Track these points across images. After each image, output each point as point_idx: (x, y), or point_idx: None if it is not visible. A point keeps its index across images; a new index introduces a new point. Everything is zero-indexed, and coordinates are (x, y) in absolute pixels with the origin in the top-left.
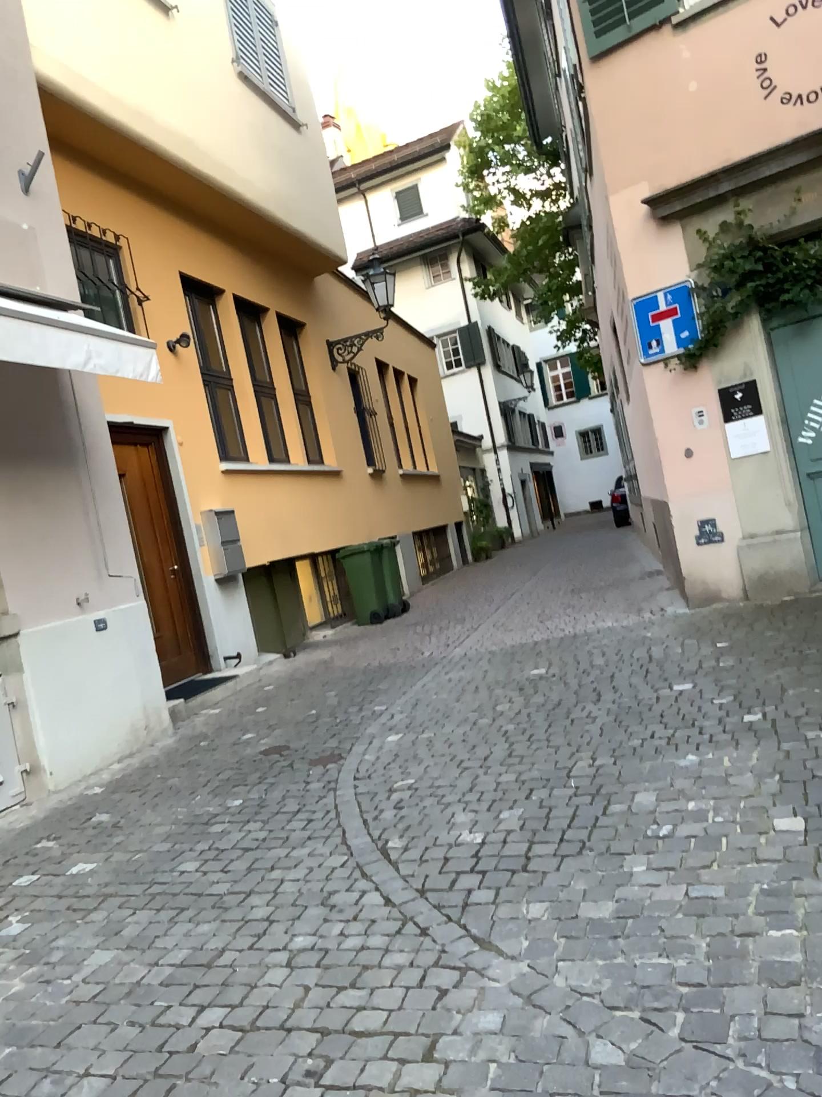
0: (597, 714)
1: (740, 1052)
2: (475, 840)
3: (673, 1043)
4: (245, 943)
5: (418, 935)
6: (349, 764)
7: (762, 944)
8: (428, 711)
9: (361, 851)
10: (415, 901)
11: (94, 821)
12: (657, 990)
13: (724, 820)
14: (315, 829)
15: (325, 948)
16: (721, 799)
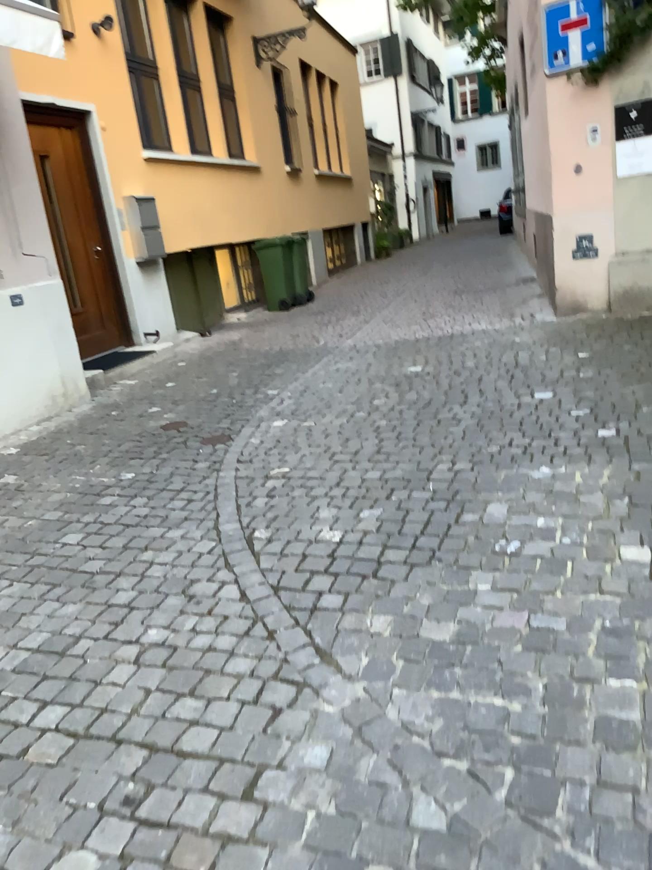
0: (462, 416)
1: (567, 834)
2: (333, 540)
3: (498, 812)
4: (100, 633)
5: (263, 643)
6: (234, 446)
7: (600, 696)
8: (313, 399)
9: (227, 539)
10: (267, 602)
11: (0, 483)
12: (488, 741)
13: (573, 544)
14: (191, 511)
15: (173, 648)
16: (571, 520)
